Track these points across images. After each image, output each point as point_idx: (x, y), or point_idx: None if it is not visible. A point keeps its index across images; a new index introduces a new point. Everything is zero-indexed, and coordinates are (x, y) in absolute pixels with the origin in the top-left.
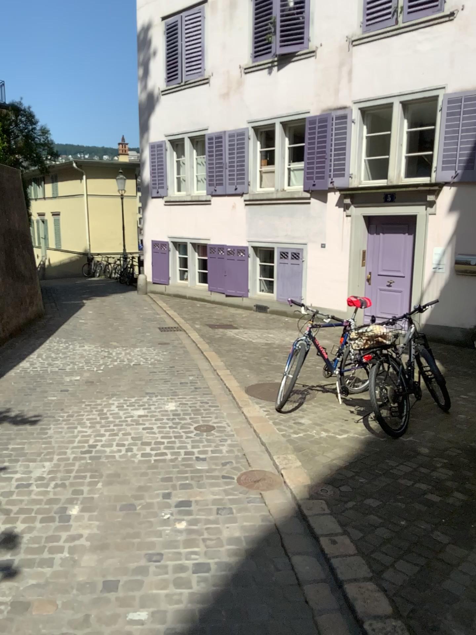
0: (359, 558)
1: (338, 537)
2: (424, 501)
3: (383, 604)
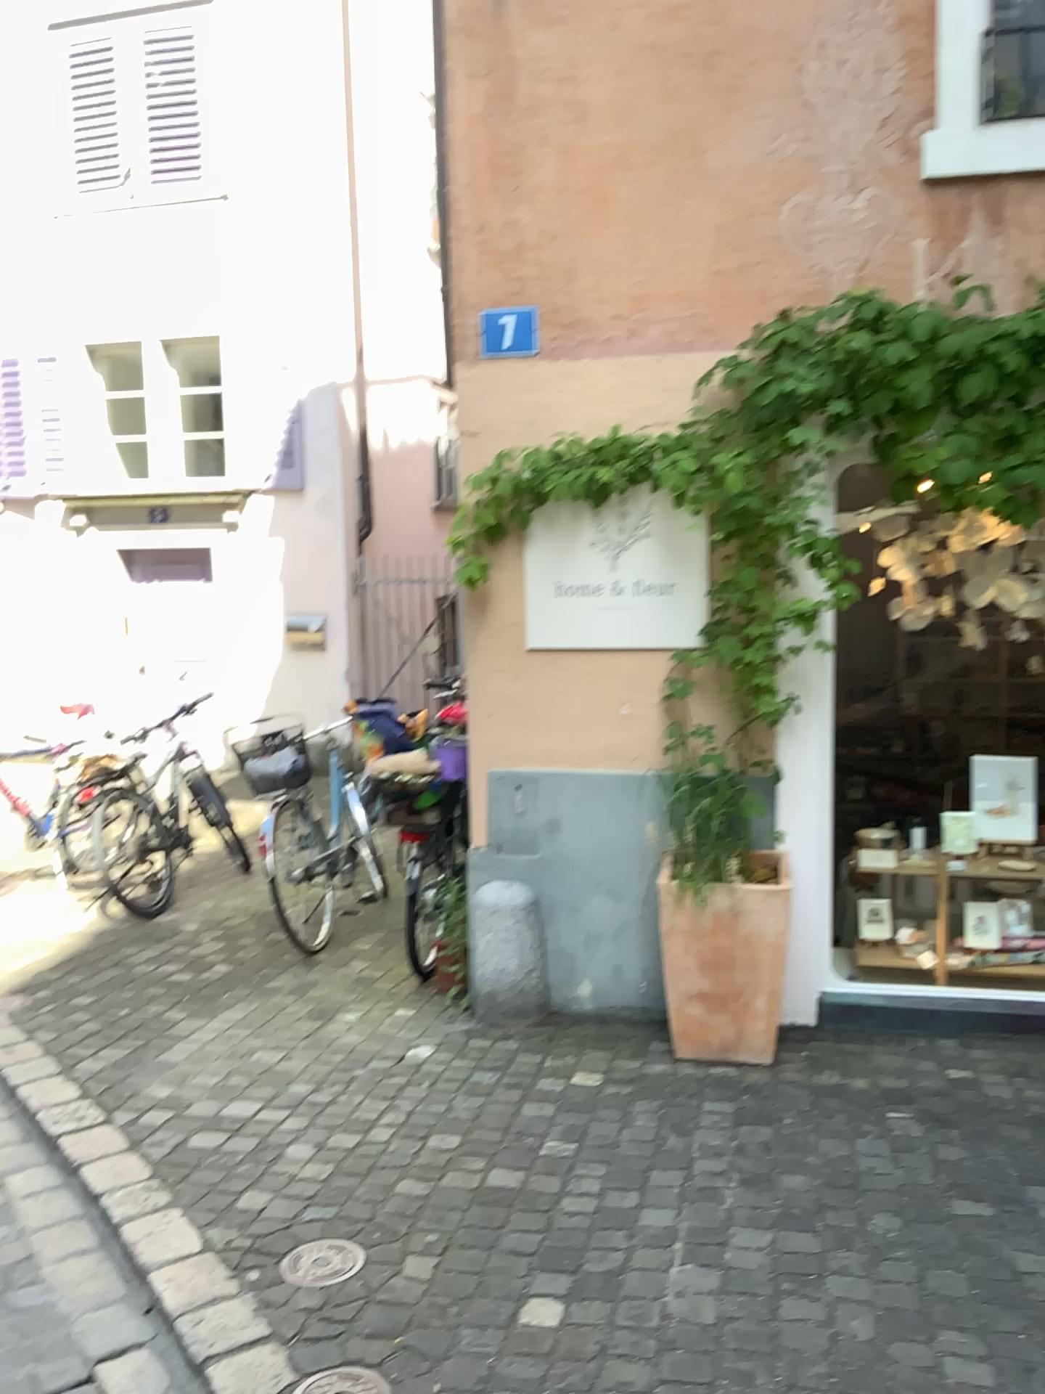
0: (45, 1060)
1: (17, 1047)
2: (164, 983)
3: (69, 1092)
